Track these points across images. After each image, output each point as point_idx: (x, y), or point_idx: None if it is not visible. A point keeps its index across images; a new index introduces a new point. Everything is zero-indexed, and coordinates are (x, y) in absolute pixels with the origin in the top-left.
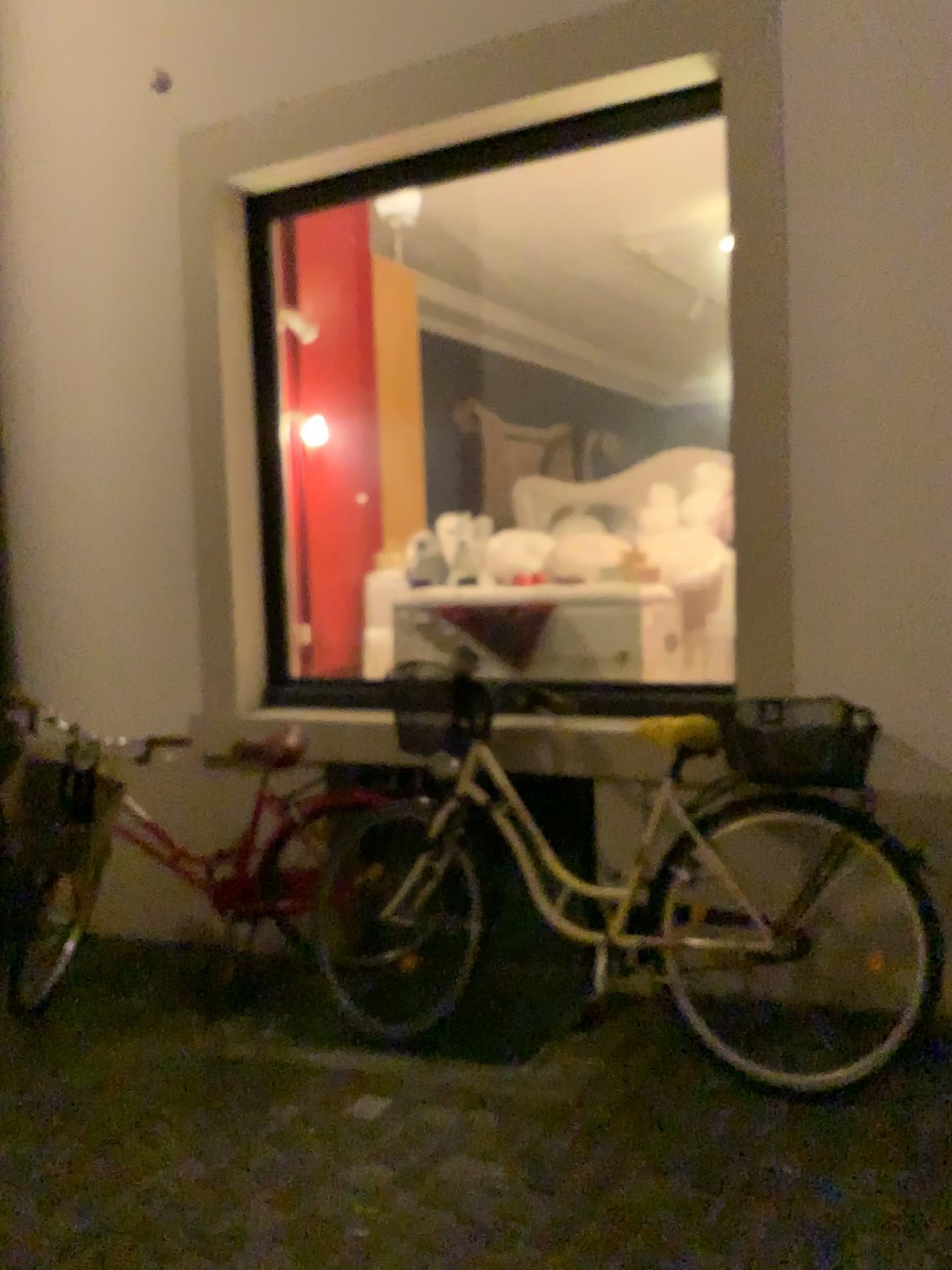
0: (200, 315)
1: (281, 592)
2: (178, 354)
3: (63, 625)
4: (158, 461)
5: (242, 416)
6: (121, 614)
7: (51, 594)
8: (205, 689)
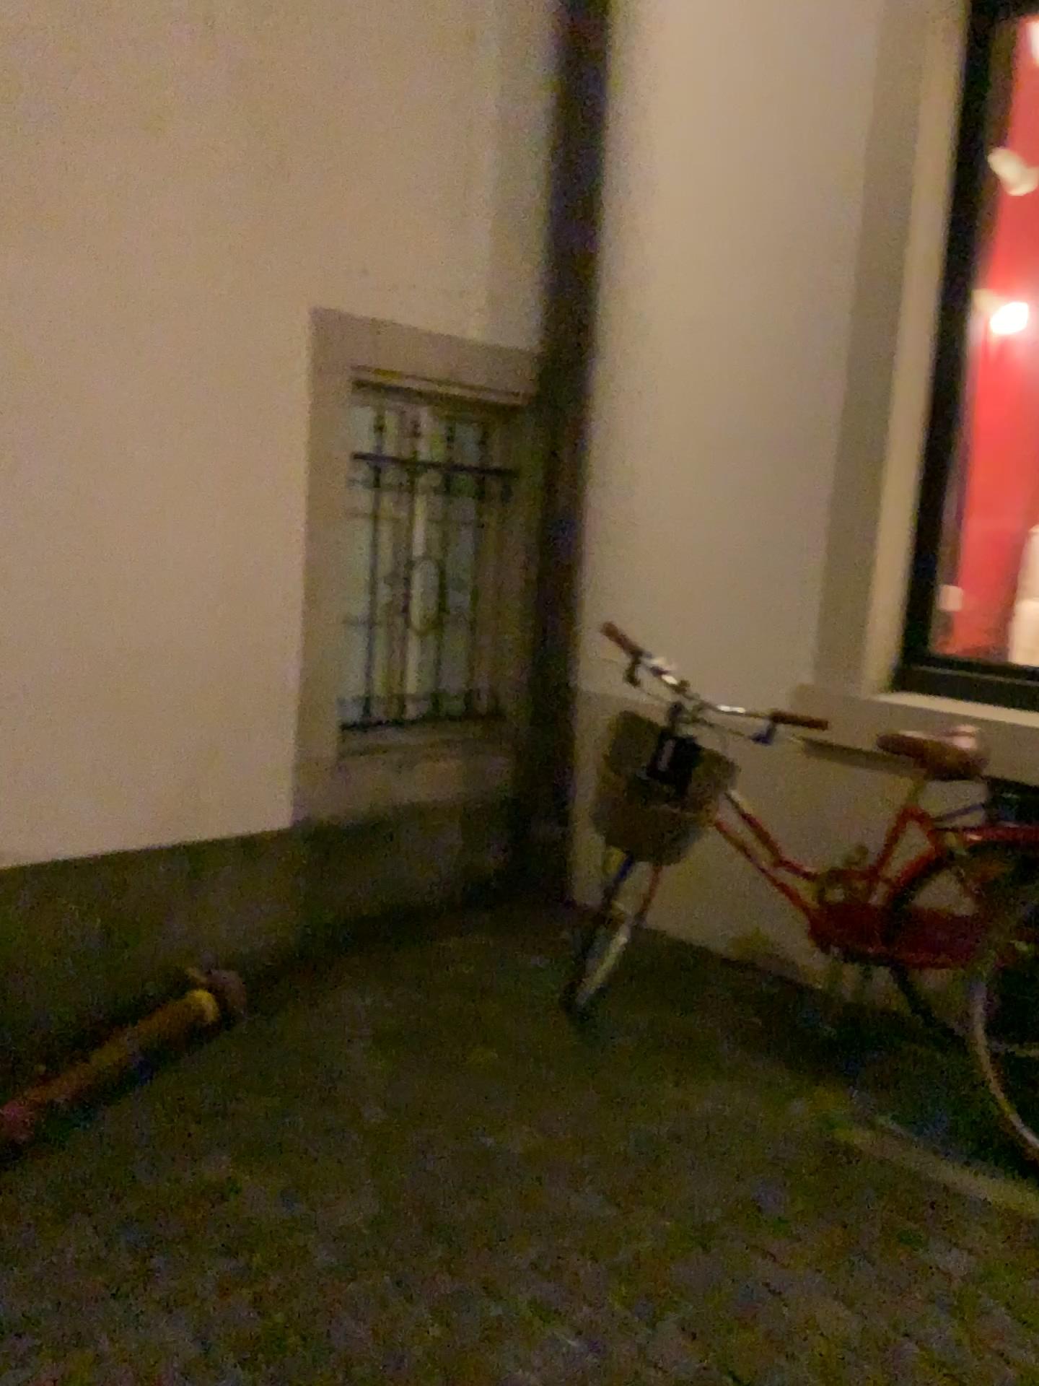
0: (883, 150)
1: (932, 538)
2: (842, 206)
3: (634, 551)
4: (791, 350)
5: (920, 292)
6: (712, 545)
7: (624, 513)
8: (816, 653)
